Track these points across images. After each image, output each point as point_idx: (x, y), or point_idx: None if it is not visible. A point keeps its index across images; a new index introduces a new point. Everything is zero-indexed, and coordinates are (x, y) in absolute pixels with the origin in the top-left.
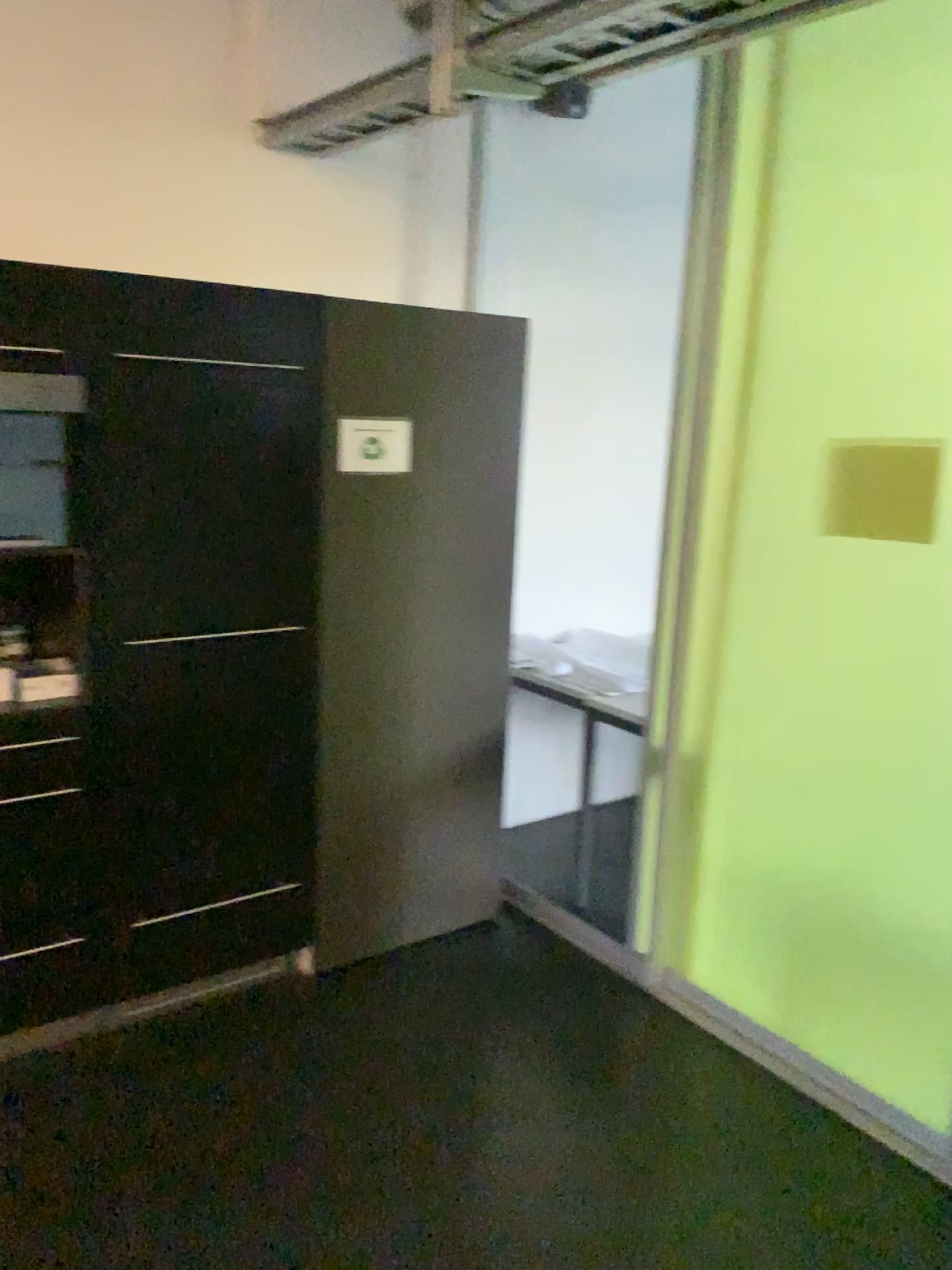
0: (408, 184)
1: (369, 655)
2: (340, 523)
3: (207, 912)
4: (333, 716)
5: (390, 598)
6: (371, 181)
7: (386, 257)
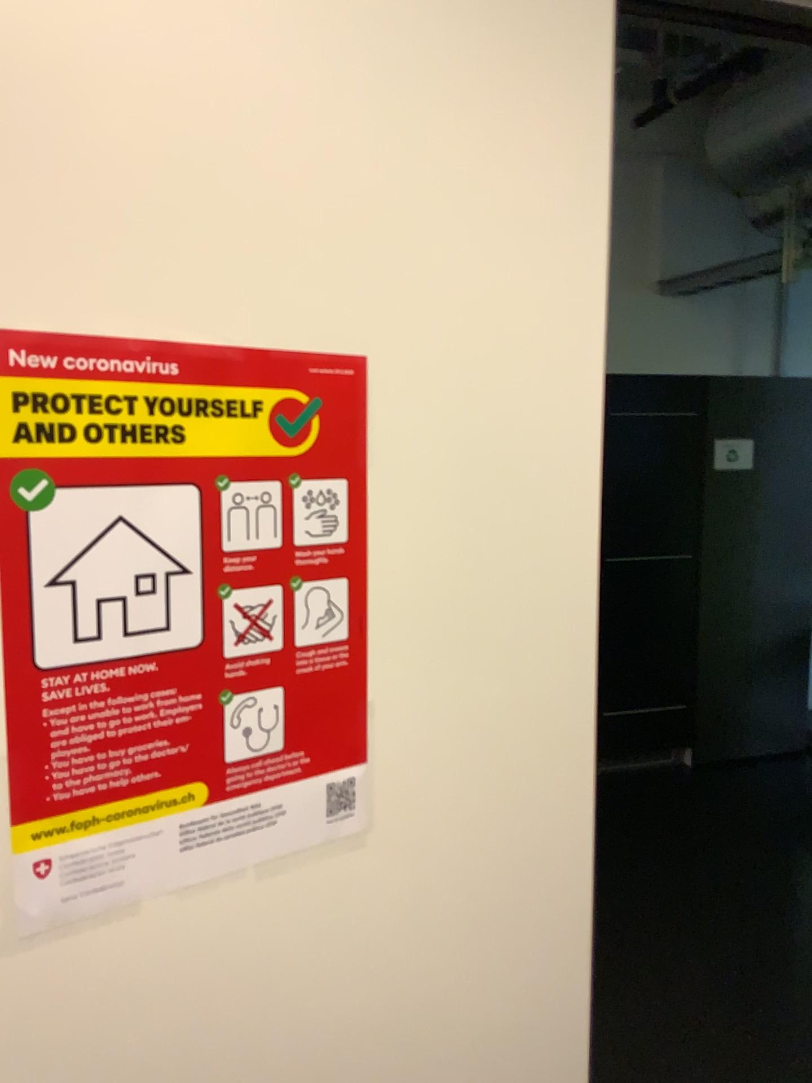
0: (735, 305)
1: (726, 576)
2: (712, 500)
3: (637, 715)
4: (705, 610)
5: (738, 543)
6: (714, 306)
7: (722, 348)
